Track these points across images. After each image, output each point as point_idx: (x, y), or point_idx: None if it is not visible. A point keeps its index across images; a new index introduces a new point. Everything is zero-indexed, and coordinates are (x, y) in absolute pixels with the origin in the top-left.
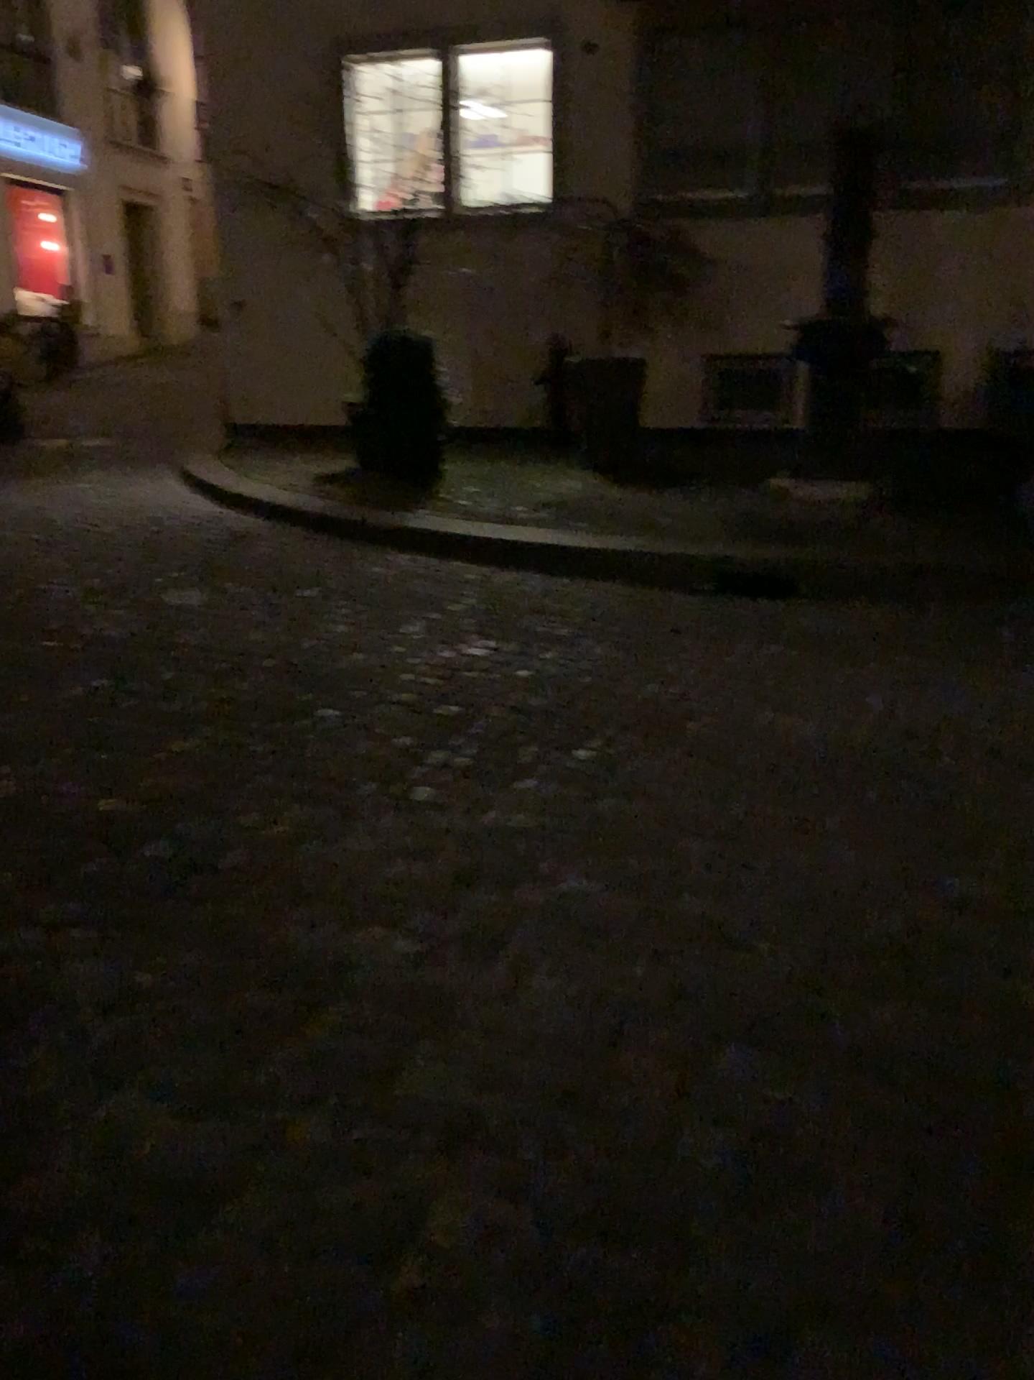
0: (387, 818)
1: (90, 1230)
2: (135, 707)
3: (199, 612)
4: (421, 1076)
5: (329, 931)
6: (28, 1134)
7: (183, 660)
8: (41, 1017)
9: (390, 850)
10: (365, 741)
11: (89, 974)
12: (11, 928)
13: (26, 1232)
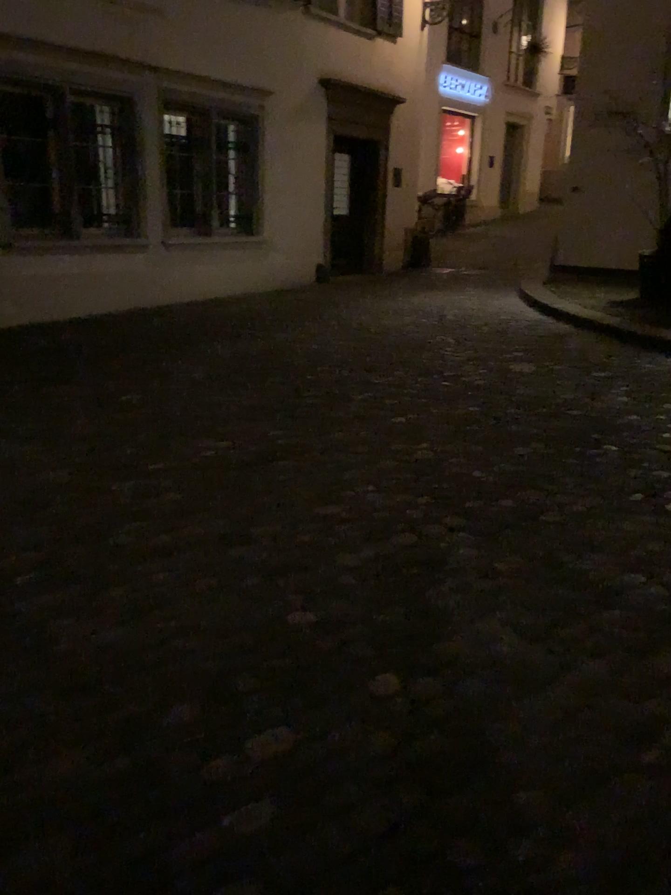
0: (646, 515)
1: (475, 678)
2: (491, 424)
3: (528, 376)
4: (666, 661)
5: (608, 570)
6: (441, 625)
7: (519, 402)
8: (446, 571)
9: (648, 534)
10: (633, 468)
11: (470, 557)
12: (429, 524)
13: (442, 669)
